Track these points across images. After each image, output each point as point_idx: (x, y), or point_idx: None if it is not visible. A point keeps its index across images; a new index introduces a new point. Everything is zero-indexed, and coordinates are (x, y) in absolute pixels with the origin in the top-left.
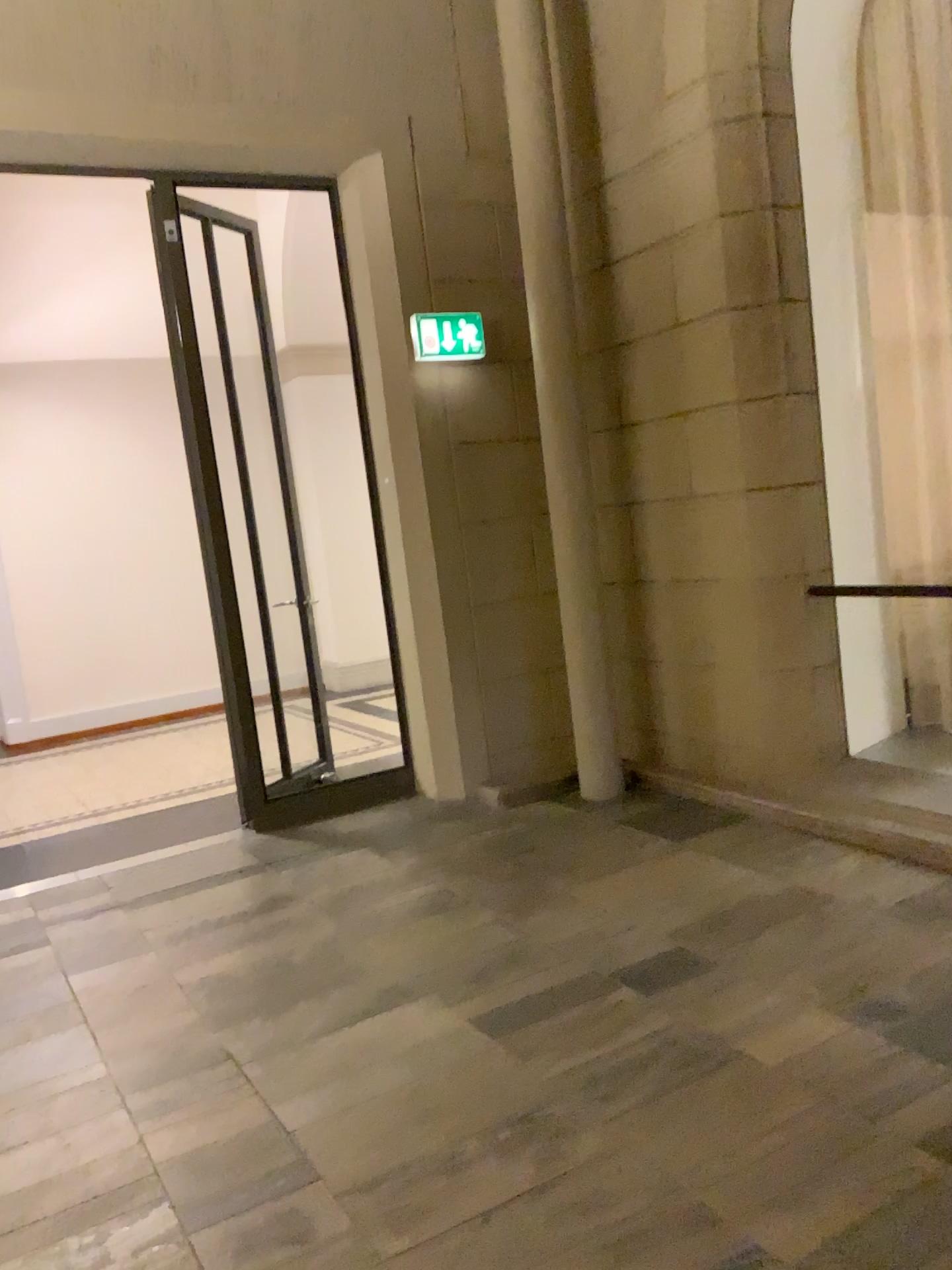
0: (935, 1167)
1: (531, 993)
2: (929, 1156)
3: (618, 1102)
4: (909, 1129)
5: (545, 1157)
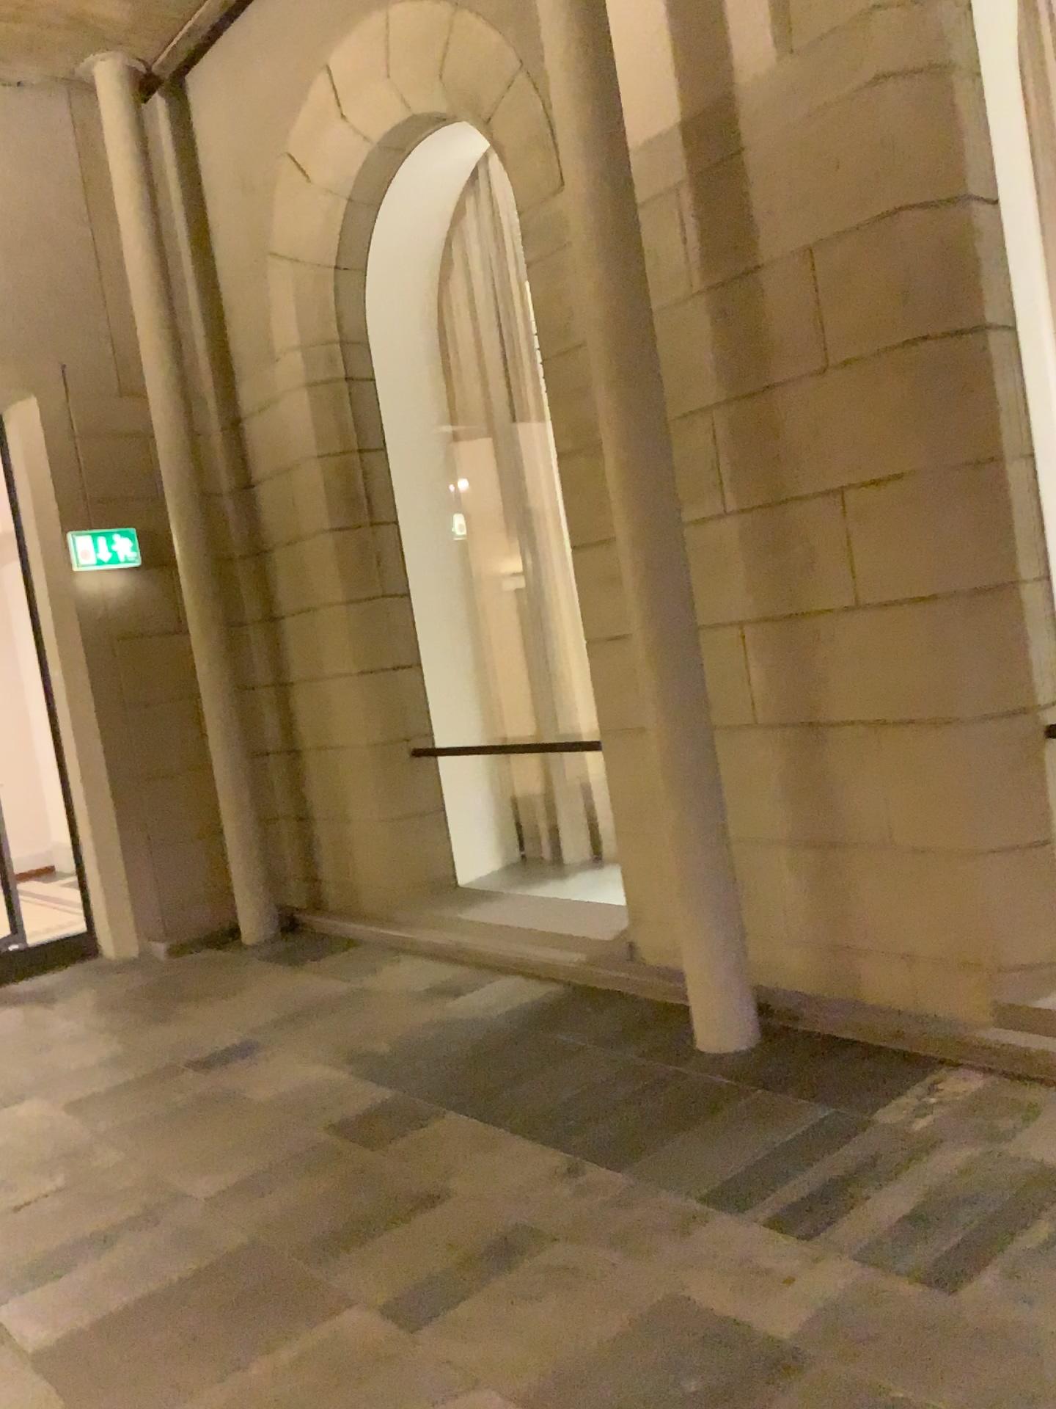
0: (323, 1138)
1: (116, 1083)
2: (323, 1133)
3: (141, 1136)
4: (323, 1122)
5: (72, 1172)
